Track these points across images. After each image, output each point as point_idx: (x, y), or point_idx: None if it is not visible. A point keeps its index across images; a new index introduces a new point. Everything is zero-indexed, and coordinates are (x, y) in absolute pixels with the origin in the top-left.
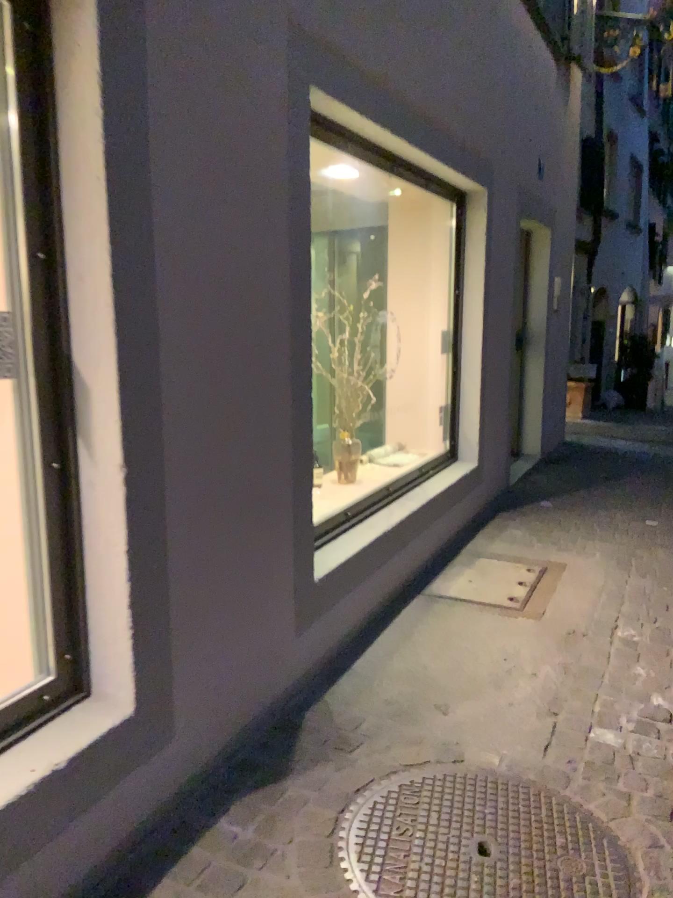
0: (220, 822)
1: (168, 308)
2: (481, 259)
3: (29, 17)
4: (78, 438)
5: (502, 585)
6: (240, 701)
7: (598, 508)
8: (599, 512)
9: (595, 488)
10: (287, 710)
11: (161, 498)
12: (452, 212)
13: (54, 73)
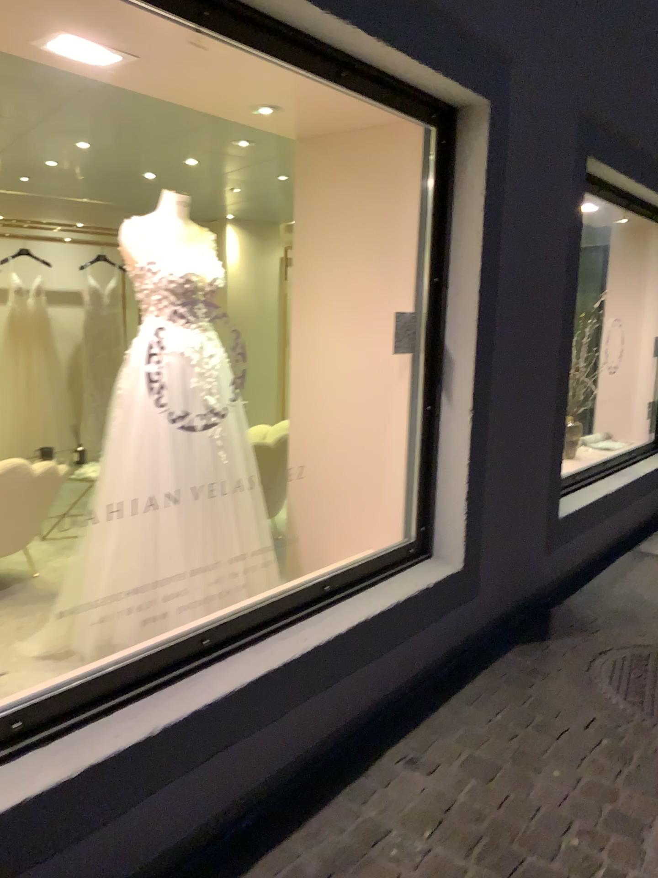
0: (509, 653)
1: (500, 313)
2: None
3: (438, 138)
4: (440, 393)
5: None
6: (512, 587)
7: None
8: None
9: None
10: (539, 605)
11: (485, 436)
12: None
13: (449, 170)
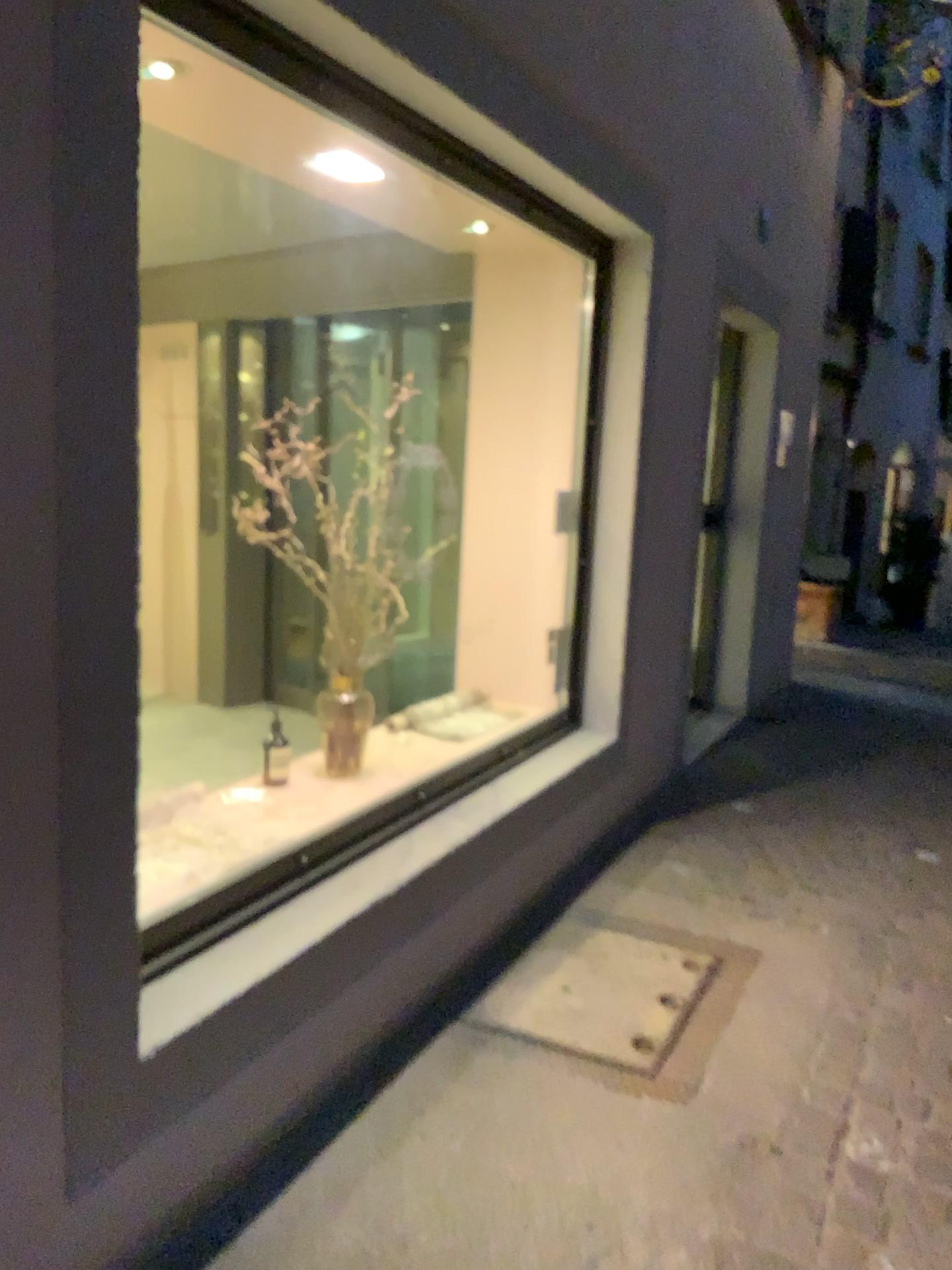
0: None
1: None
2: (637, 365)
3: None
4: None
5: (628, 1000)
6: None
7: (833, 826)
8: (833, 833)
9: (831, 782)
10: None
11: None
12: (586, 277)
13: None
